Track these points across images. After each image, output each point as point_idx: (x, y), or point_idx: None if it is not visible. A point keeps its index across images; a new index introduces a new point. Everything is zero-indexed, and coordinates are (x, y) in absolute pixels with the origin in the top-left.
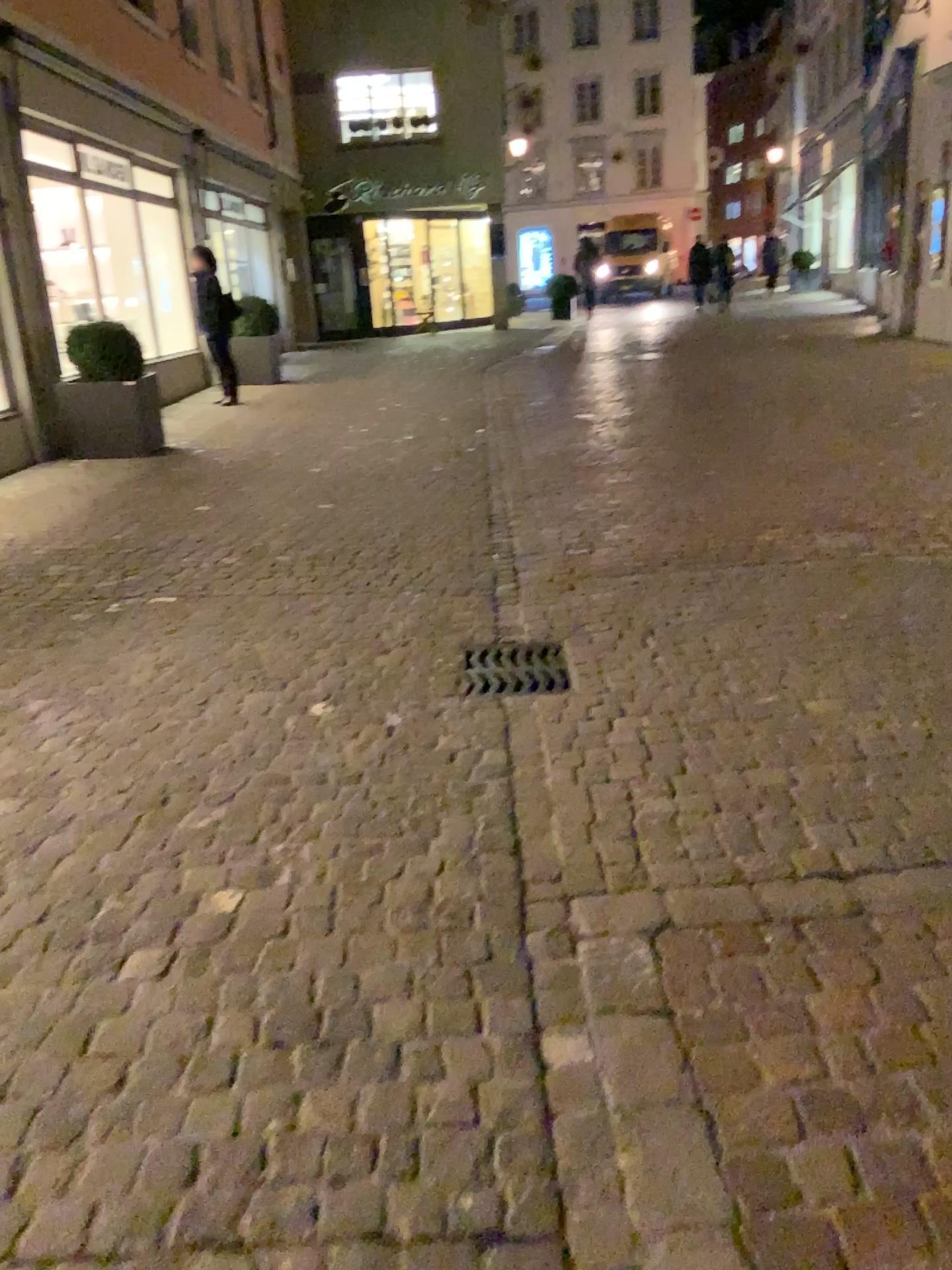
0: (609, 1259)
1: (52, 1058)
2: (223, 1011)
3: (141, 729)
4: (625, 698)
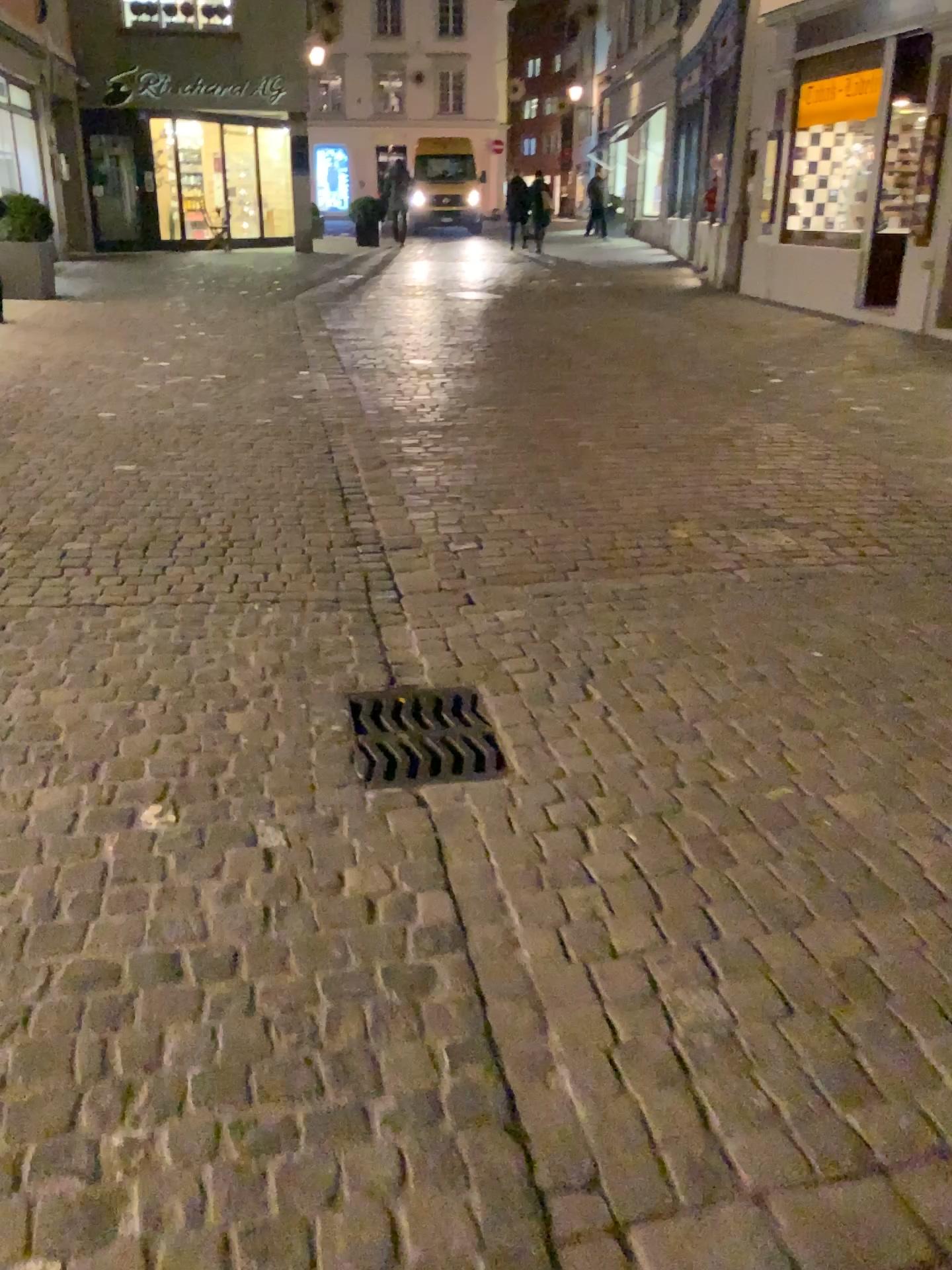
0: None
1: None
2: None
3: None
4: (593, 792)
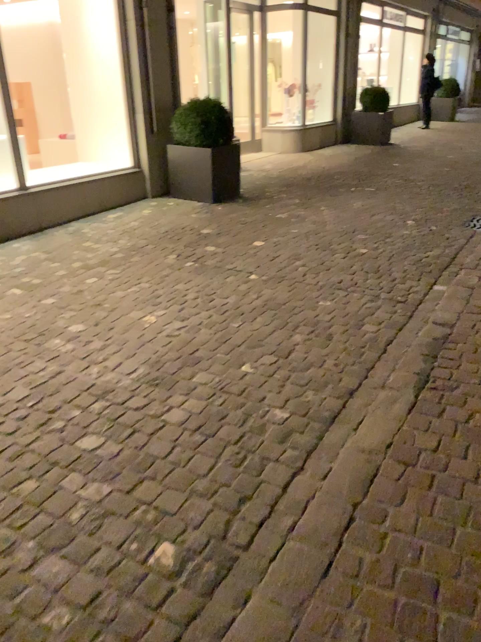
0: (425, 306)
1: (315, 260)
2: (355, 263)
3: (353, 216)
4: None
